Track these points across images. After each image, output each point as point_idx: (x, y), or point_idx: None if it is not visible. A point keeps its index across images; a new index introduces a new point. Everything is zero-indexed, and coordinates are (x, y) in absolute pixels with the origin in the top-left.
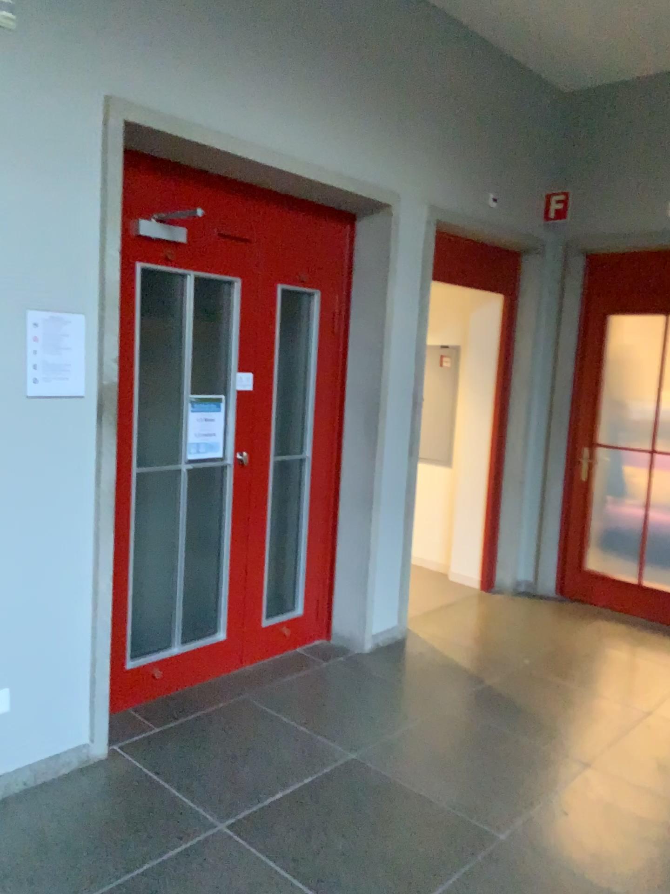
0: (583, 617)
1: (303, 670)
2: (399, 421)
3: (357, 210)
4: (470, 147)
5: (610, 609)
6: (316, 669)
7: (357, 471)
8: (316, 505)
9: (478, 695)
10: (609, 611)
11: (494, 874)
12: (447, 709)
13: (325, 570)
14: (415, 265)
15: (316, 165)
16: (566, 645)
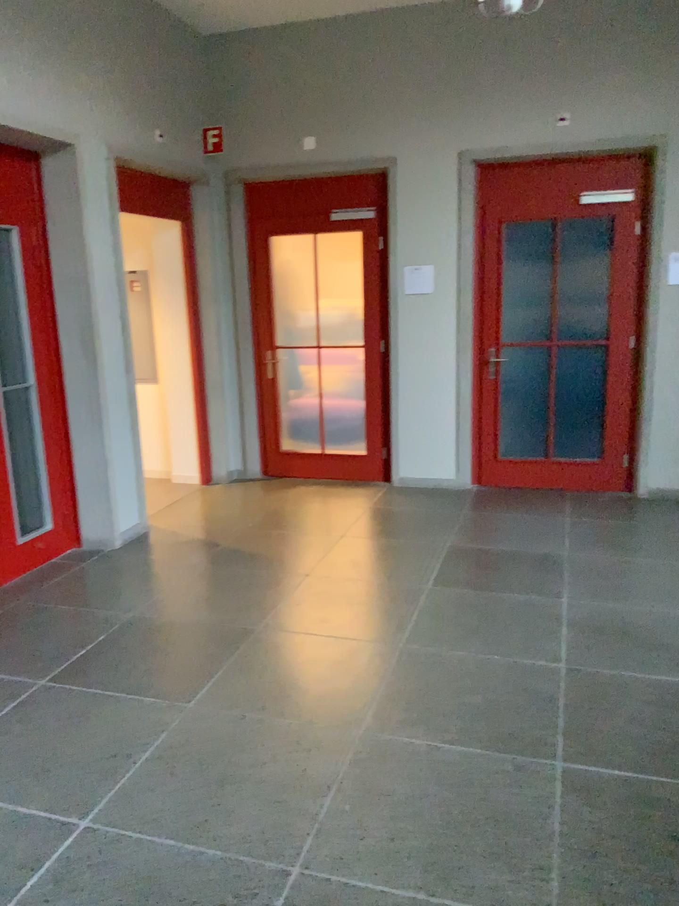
0: (284, 488)
1: (64, 572)
2: (111, 342)
3: (41, 151)
4: (133, 88)
5: (304, 477)
6: (75, 568)
7: (81, 392)
8: (47, 427)
9: (218, 555)
10: (303, 479)
11: (258, 649)
12: (196, 569)
13: (66, 484)
14: (103, 200)
15: (2, 111)
16: (276, 508)
